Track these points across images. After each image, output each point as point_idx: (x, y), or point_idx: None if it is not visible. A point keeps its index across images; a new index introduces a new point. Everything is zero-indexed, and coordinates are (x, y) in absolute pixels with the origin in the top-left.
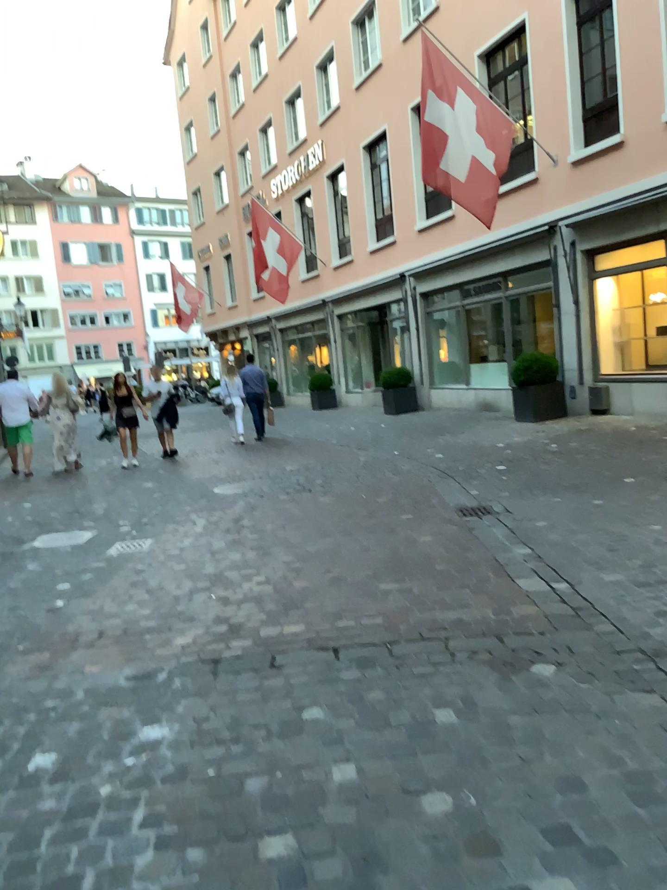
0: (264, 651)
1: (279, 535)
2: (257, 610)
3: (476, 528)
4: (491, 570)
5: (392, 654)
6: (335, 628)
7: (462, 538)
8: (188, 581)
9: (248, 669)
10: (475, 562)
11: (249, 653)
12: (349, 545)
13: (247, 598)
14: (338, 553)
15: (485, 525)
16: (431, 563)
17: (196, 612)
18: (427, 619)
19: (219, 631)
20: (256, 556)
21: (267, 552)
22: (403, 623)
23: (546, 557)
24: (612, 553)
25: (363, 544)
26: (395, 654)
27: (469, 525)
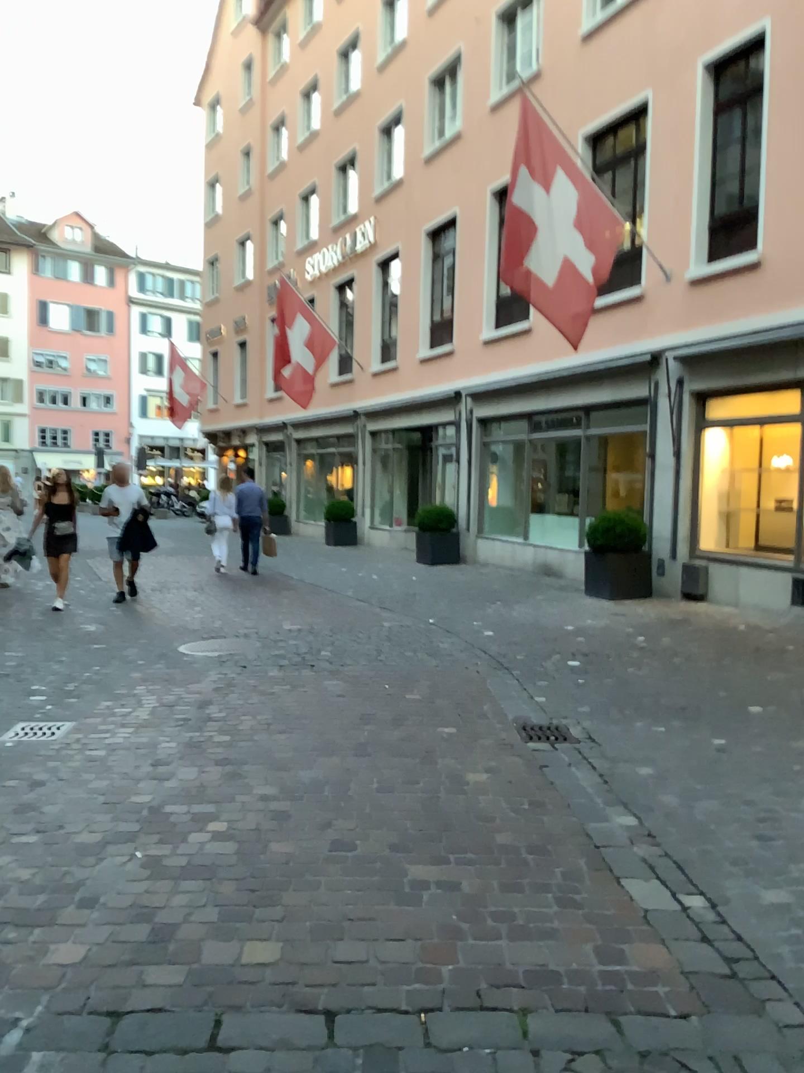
0: (203, 1003)
1: (259, 741)
2: (206, 897)
3: (551, 767)
4: (583, 857)
5: (430, 1043)
6: (332, 959)
7: (531, 784)
8: (105, 817)
9: (167, 1050)
10: (555, 835)
11: (175, 1007)
12: (362, 777)
13: (193, 867)
14: (344, 790)
15: (565, 764)
16: (487, 830)
17: (104, 888)
18: (488, 957)
19: (133, 940)
20: (220, 777)
21: (238, 772)
22: (447, 962)
23: (664, 841)
24: (766, 846)
25: (383, 777)
26: (434, 1045)
27: (540, 761)
